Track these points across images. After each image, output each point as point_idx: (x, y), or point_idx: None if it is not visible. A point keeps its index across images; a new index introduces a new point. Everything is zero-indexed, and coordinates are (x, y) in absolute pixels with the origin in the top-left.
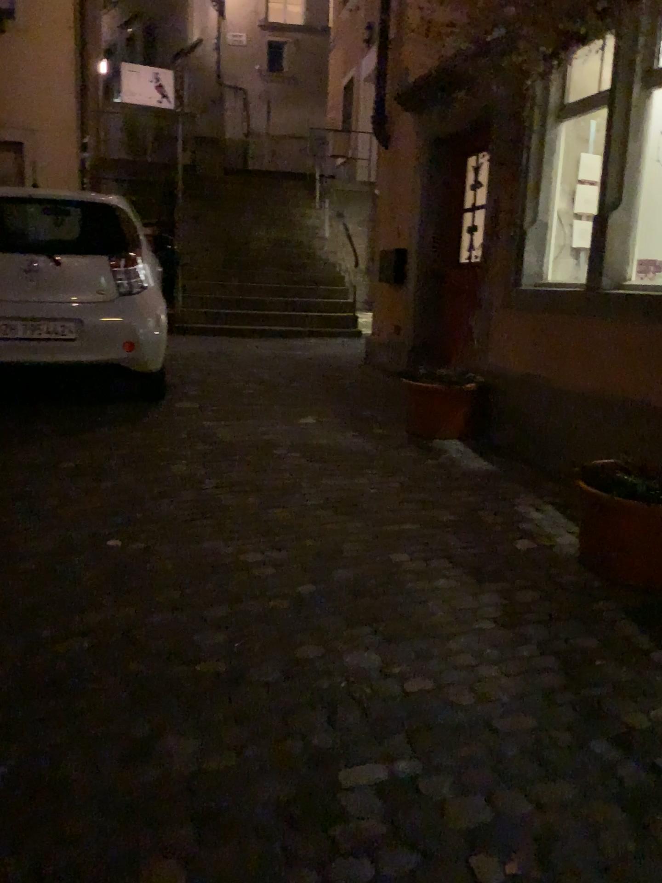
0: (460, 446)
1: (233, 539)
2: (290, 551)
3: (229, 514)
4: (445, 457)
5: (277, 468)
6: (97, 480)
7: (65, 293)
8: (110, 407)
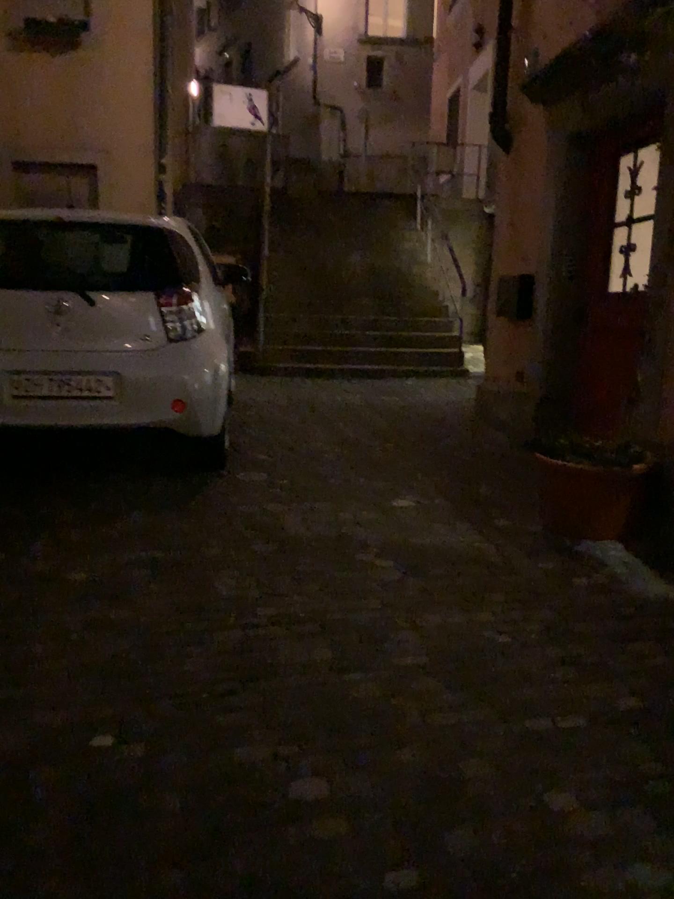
0: (619, 554)
1: (283, 743)
2: (373, 775)
3: (284, 684)
4: (600, 573)
5: (359, 589)
6: (107, 608)
7: (98, 340)
8: (155, 481)
